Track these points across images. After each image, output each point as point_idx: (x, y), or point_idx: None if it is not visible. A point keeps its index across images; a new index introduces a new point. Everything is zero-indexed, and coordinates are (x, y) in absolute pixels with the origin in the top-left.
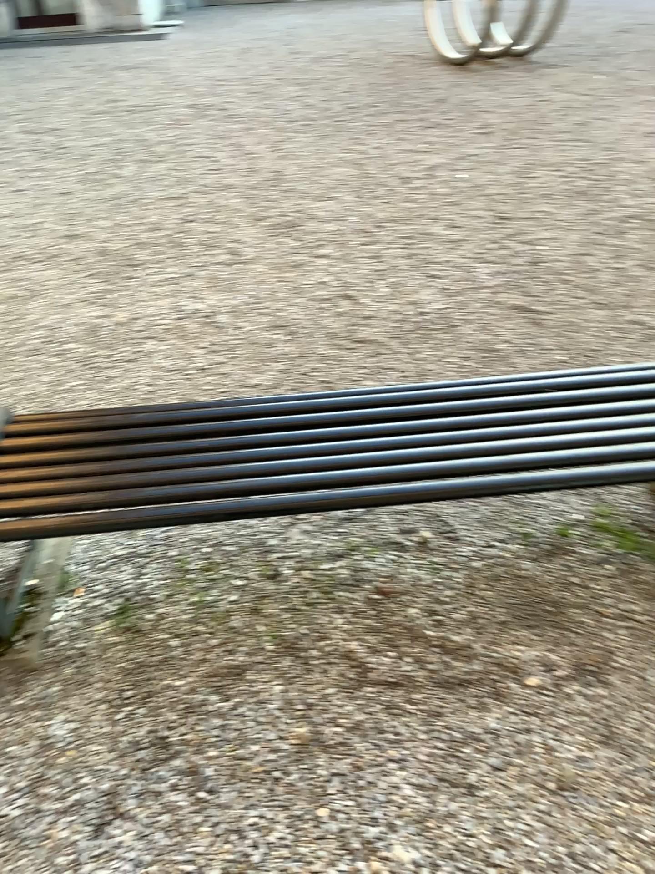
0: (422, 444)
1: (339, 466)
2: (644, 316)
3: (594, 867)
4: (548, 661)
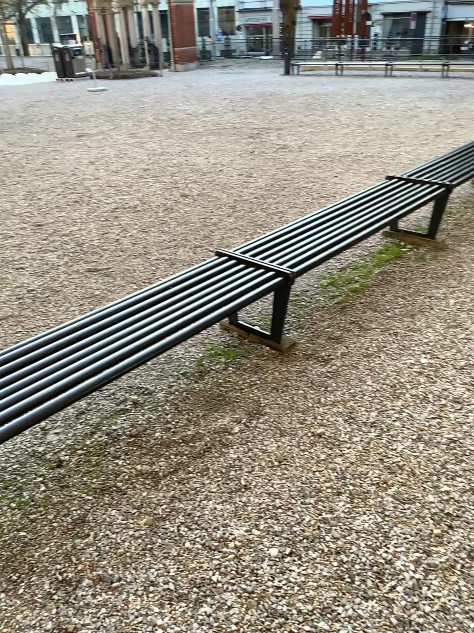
0: (133, 332)
1: (99, 359)
2: (161, 254)
3: (315, 477)
4: (238, 418)
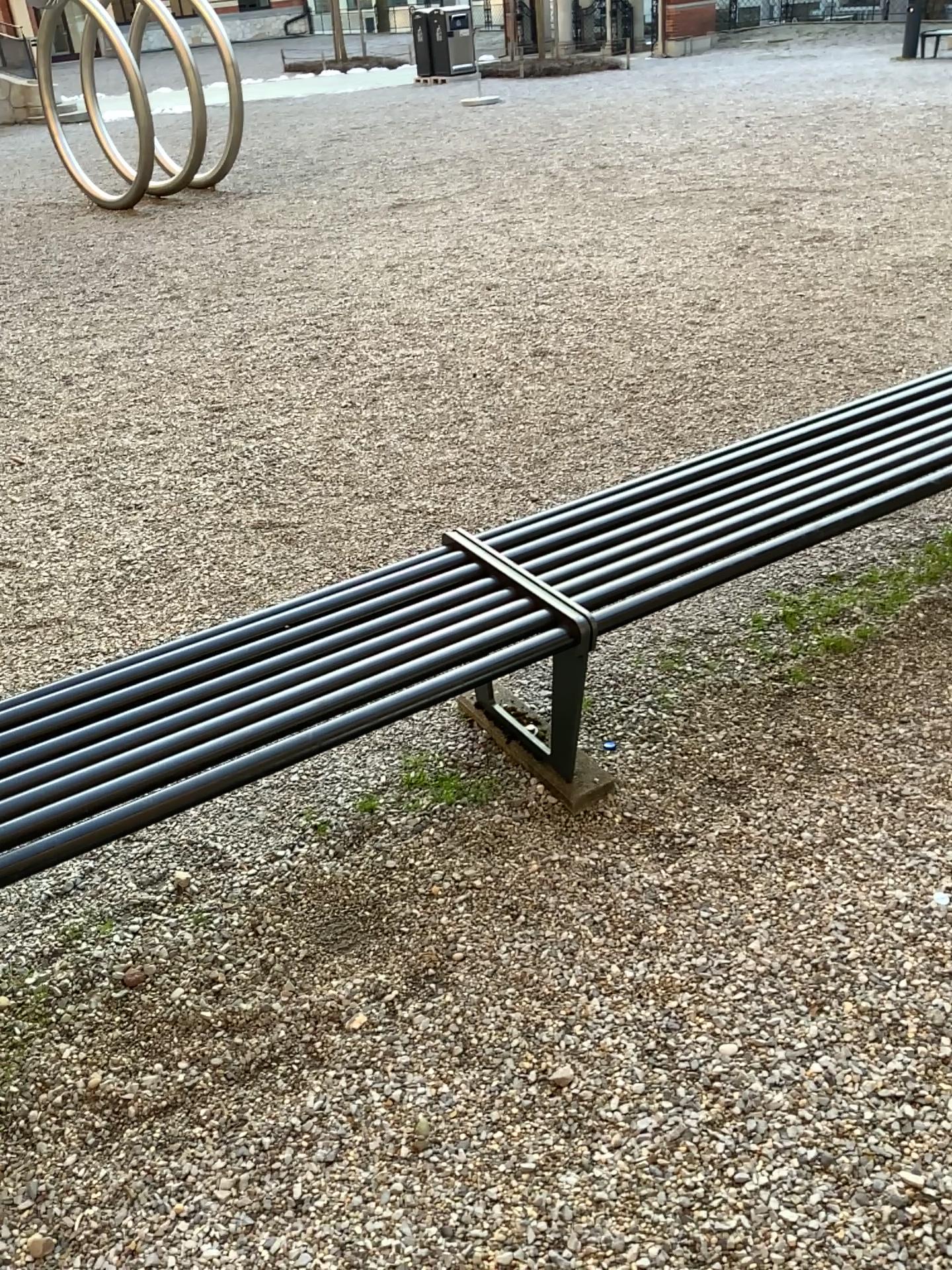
0: (109, 753)
1: None
2: (419, 499)
3: (467, 1232)
4: (370, 986)
